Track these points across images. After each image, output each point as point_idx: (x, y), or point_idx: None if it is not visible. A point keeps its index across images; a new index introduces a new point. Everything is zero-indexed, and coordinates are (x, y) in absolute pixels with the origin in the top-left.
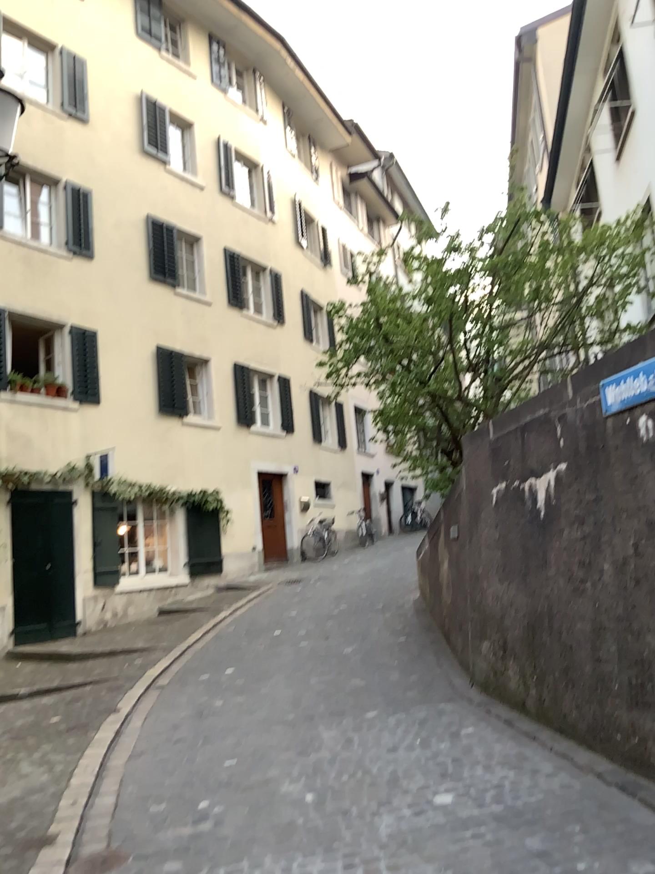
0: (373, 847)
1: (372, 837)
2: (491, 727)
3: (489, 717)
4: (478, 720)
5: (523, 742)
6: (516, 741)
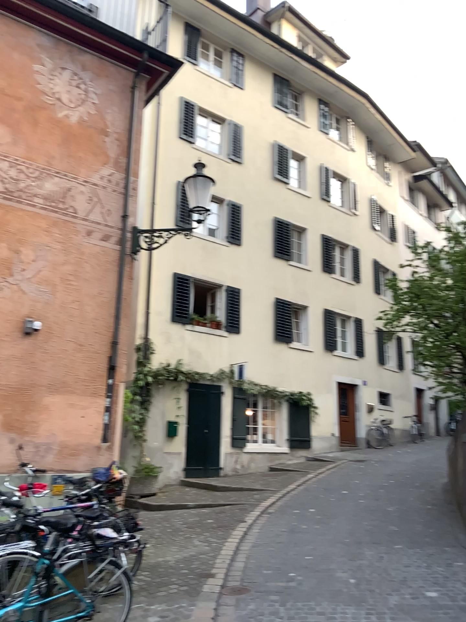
0: (384, 608)
1: (384, 604)
2: None
3: None
4: None
5: None
6: None
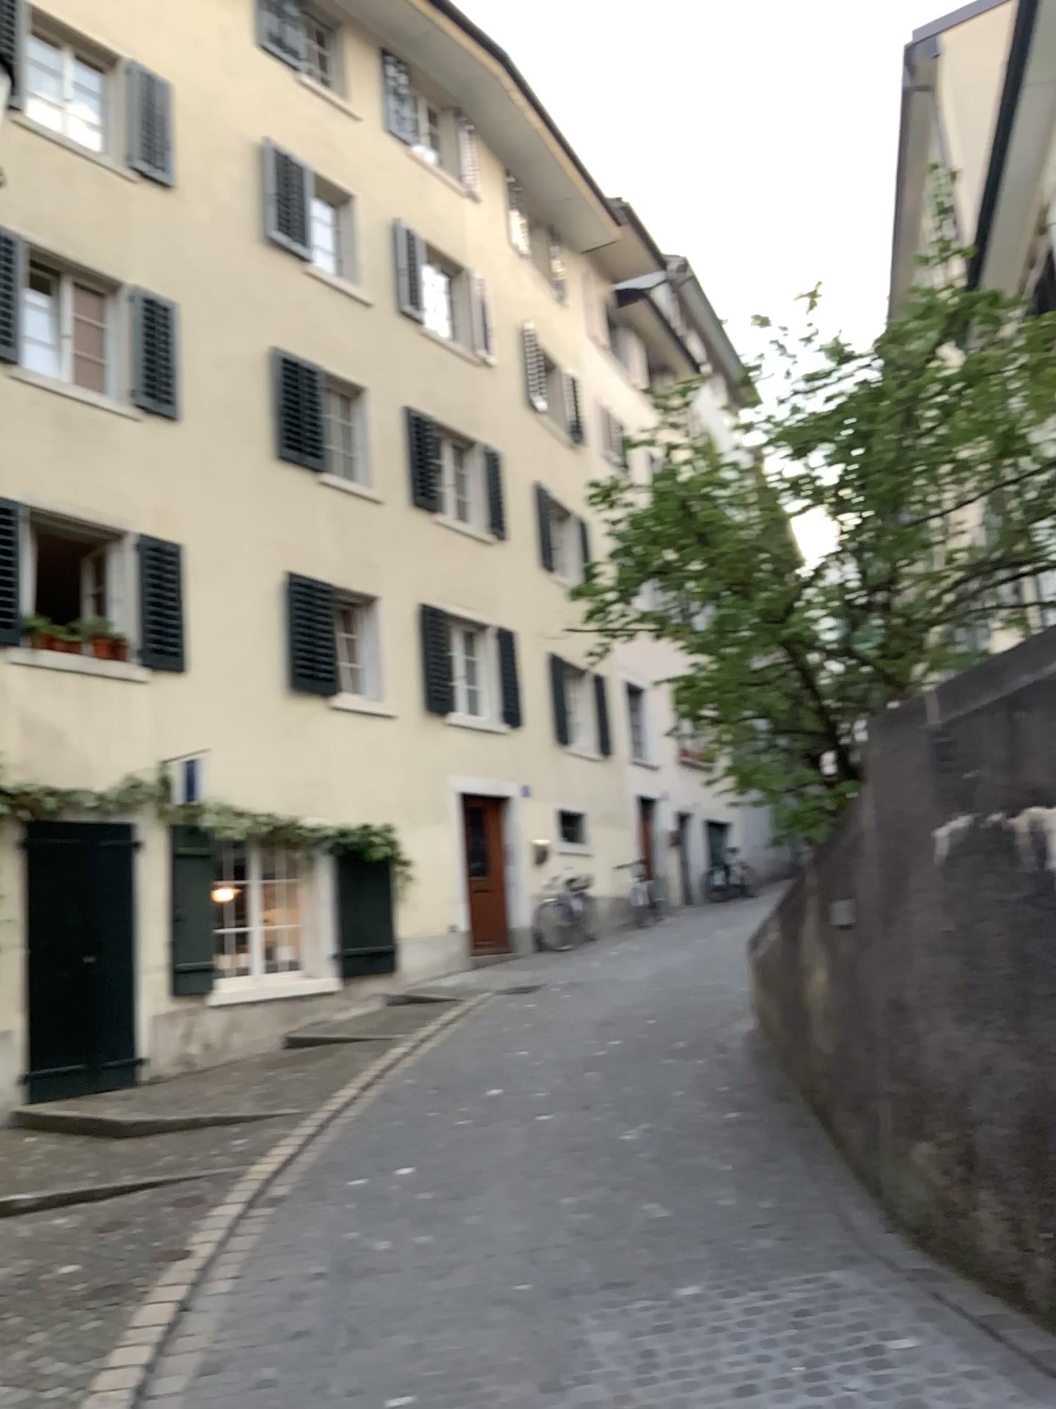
0: None
1: None
2: (955, 1337)
3: (944, 1312)
4: (920, 1317)
5: (1039, 1389)
6: (1023, 1386)
